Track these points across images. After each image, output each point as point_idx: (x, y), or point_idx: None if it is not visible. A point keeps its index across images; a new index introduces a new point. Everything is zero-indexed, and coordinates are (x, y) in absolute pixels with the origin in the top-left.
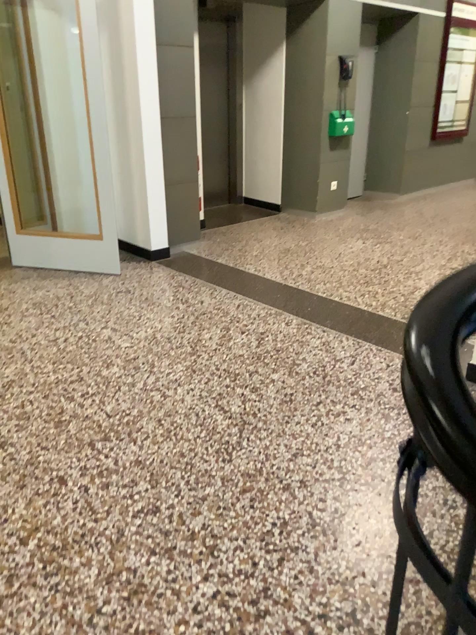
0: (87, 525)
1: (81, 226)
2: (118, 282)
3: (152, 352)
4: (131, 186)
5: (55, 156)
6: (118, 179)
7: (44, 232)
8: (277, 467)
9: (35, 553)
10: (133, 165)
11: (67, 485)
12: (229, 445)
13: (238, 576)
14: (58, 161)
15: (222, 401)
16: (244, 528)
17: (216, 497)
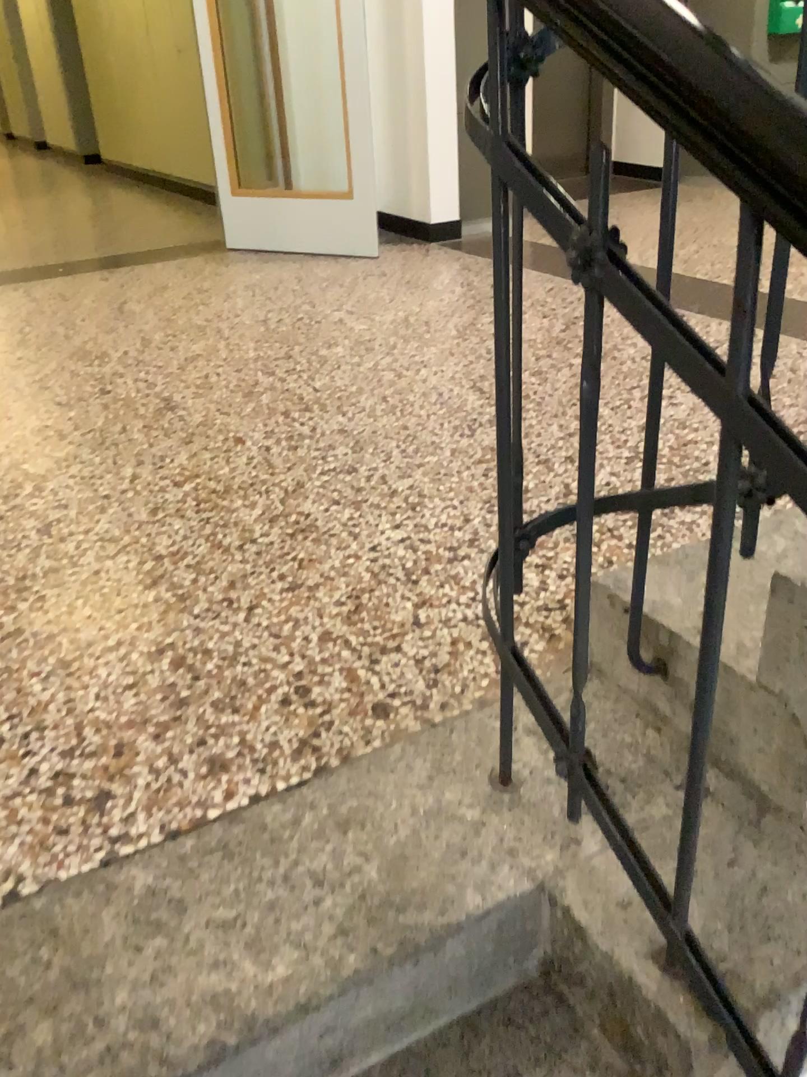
0: (258, 477)
1: (323, 185)
2: (369, 267)
3: (396, 334)
4: (400, 117)
5: (287, 71)
6: (381, 105)
7: (267, 194)
8: (538, 445)
9: (189, 494)
10: (405, 81)
11: (243, 445)
12: (475, 424)
13: (440, 529)
14: (291, 78)
15: (483, 384)
16: (465, 492)
17: (438, 465)
